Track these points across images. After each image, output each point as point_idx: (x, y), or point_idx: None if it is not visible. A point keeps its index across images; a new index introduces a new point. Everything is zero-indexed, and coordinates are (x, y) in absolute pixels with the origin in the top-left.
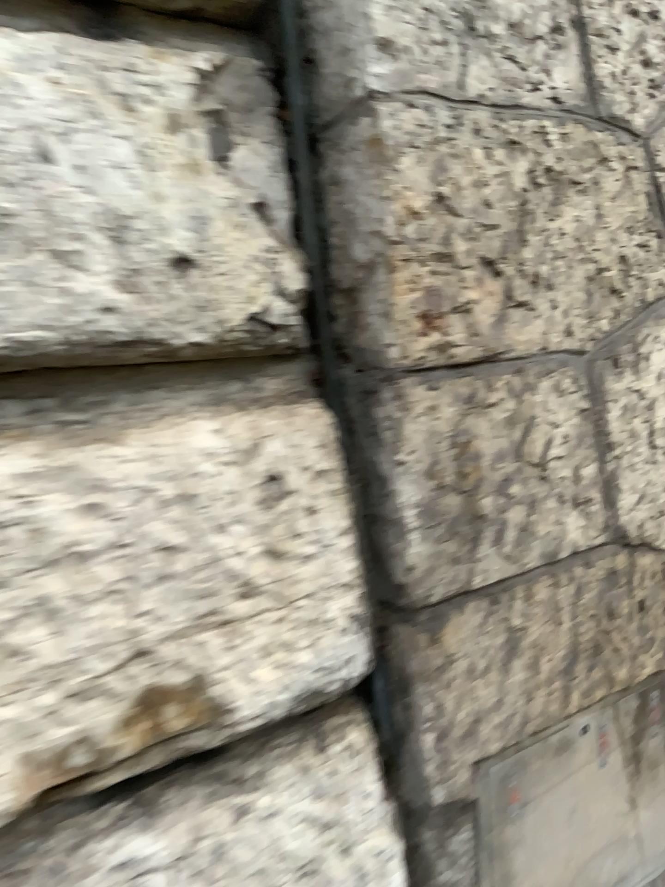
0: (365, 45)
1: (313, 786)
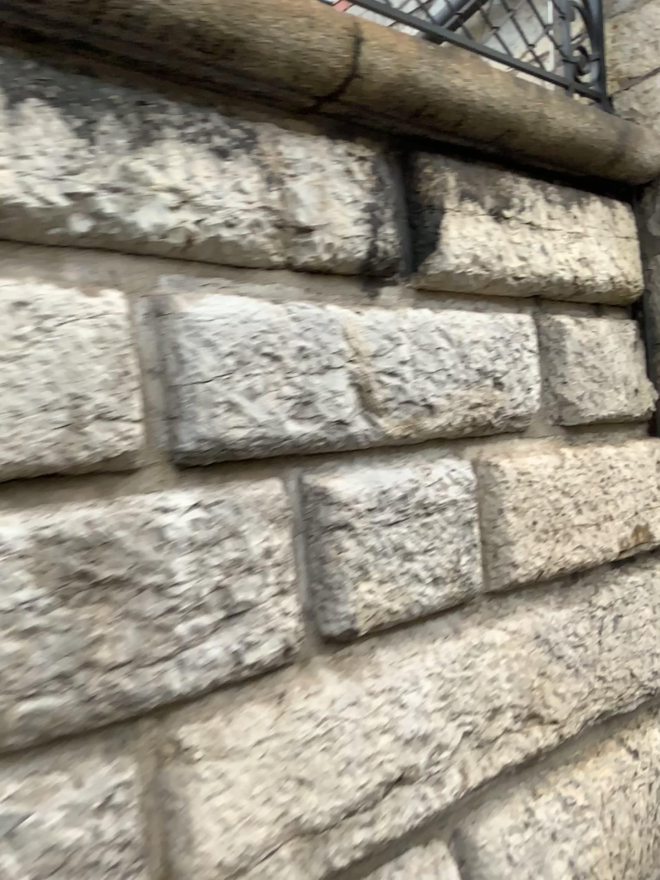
0: None
1: None
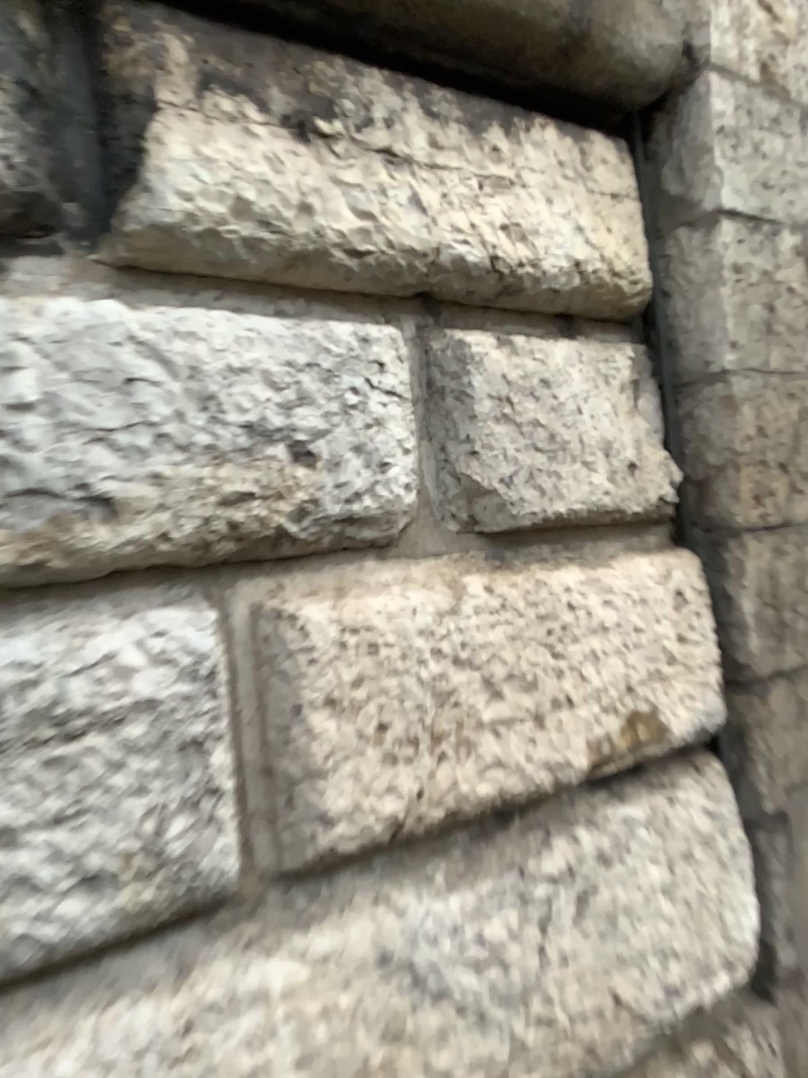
0: (718, 343)
1: (704, 792)
